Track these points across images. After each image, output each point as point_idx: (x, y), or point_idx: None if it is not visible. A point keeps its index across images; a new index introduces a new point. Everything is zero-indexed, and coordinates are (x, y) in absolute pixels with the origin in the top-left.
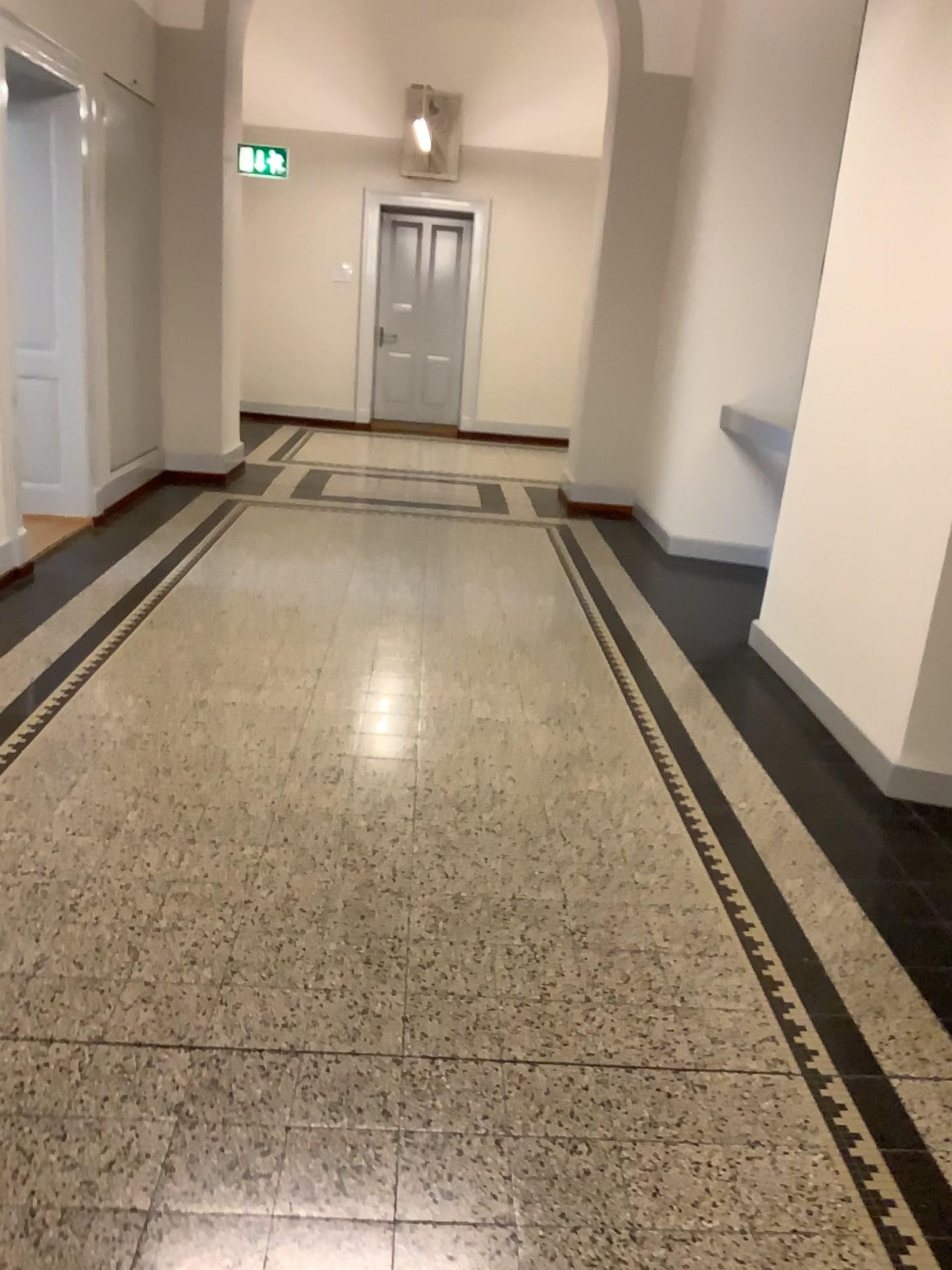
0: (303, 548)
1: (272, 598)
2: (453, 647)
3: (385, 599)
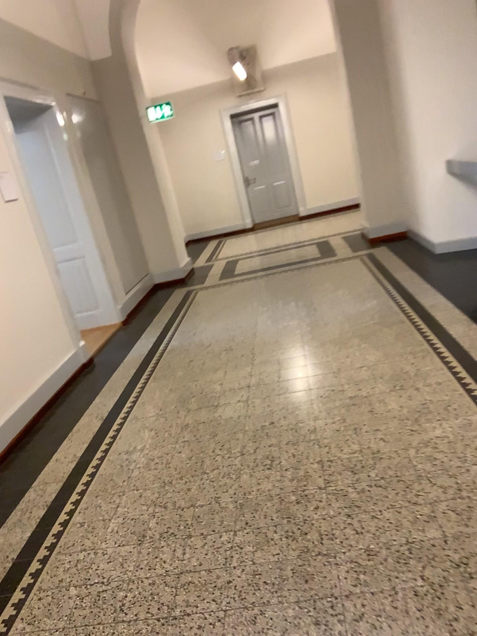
0: (226, 311)
1: (214, 348)
2: (324, 349)
3: (278, 329)
